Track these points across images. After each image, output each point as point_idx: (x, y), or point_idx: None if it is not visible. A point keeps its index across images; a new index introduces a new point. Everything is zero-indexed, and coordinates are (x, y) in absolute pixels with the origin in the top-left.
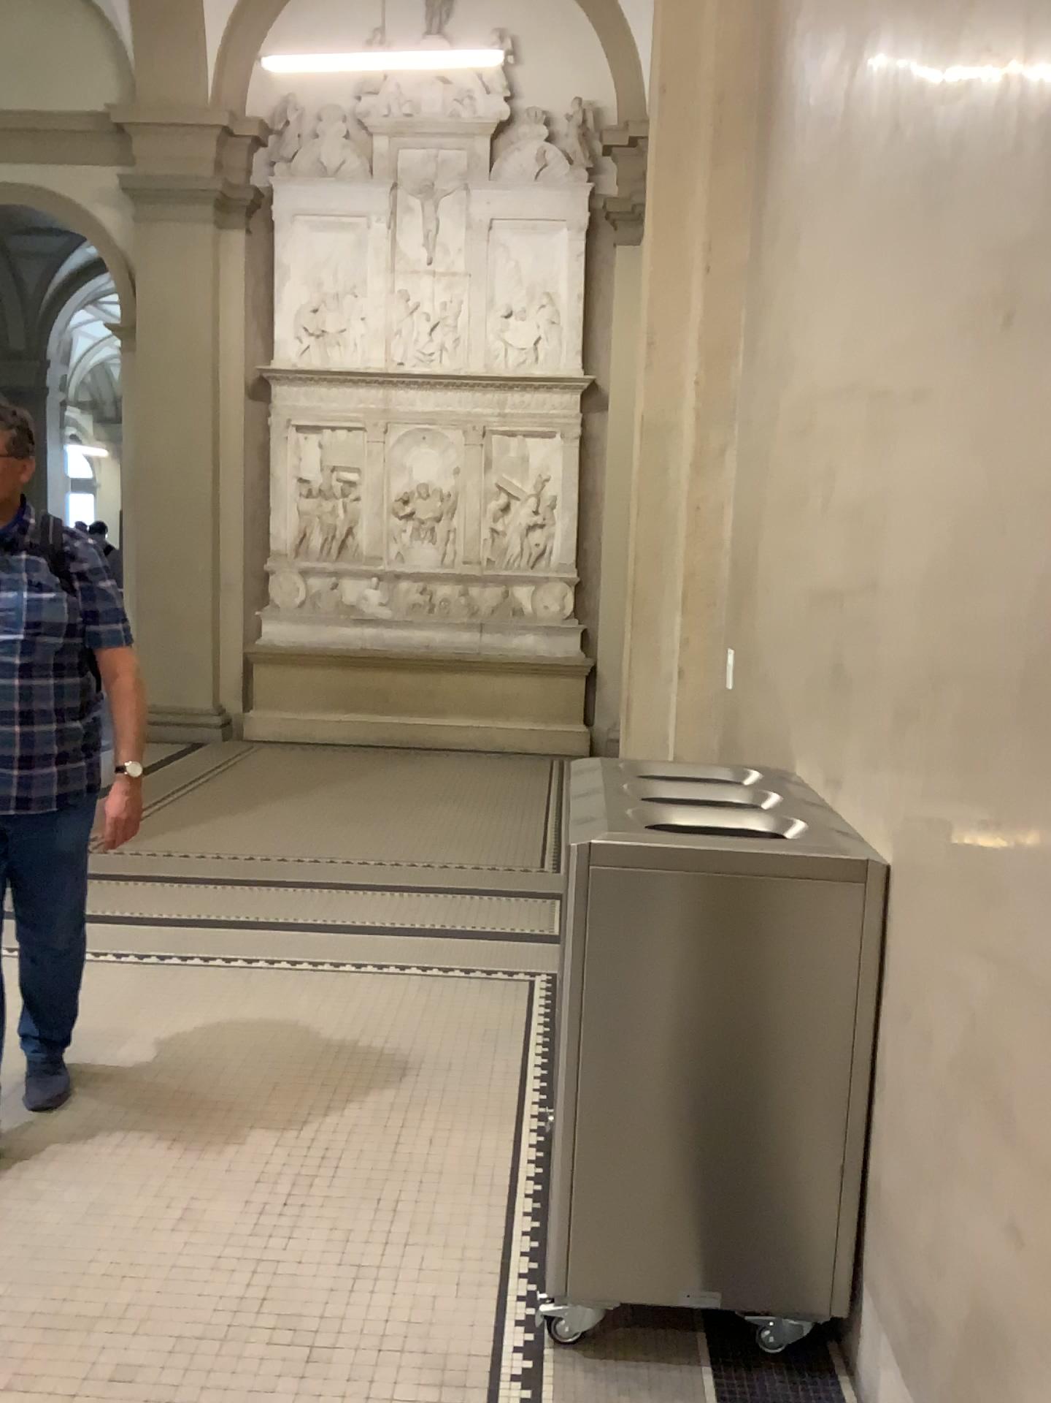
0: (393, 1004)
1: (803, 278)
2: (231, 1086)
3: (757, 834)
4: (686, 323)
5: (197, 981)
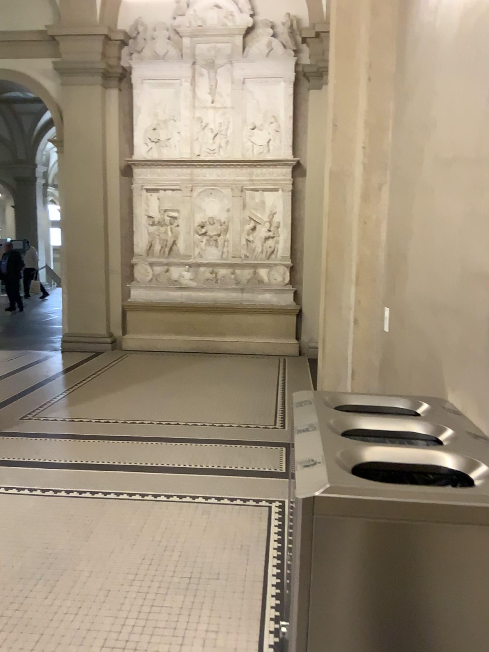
0: (187, 525)
1: (443, 65)
2: (79, 595)
3: (440, 467)
4: (355, 114)
5: (72, 509)
